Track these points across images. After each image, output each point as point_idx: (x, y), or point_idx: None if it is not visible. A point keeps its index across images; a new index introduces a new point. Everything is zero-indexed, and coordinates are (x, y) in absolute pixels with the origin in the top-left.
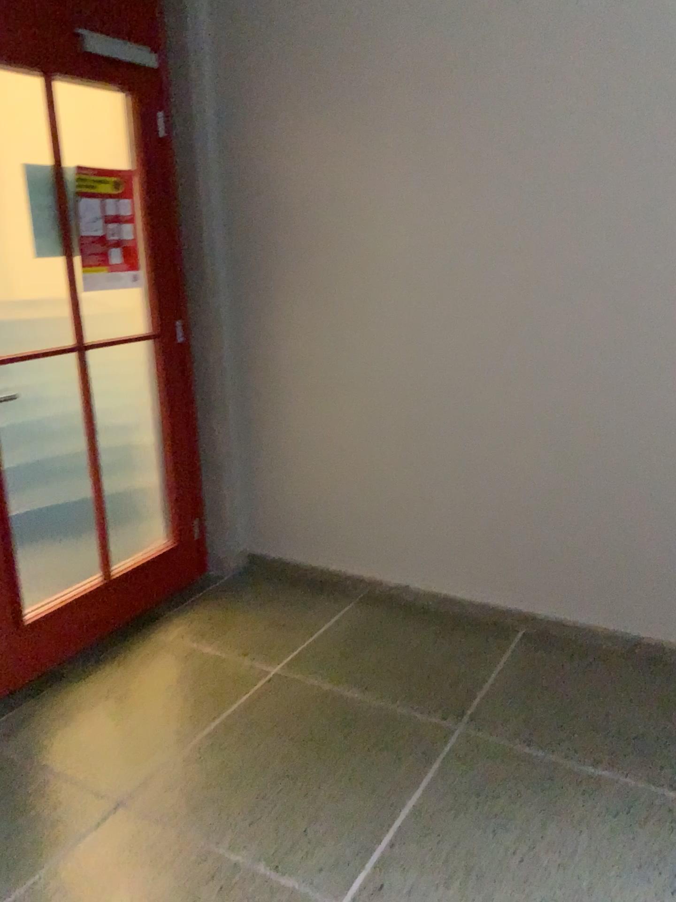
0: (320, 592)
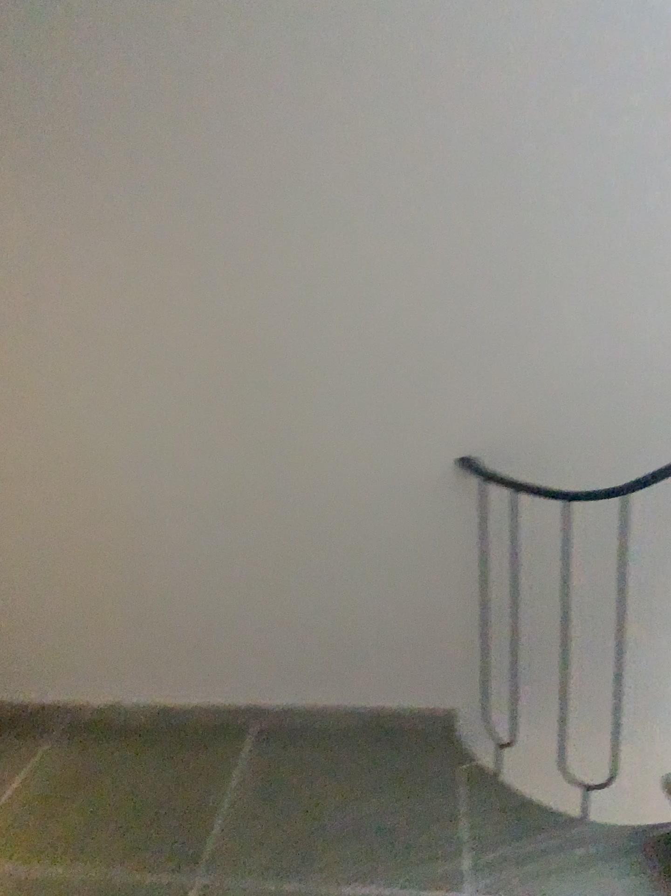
0: (12, 733)
